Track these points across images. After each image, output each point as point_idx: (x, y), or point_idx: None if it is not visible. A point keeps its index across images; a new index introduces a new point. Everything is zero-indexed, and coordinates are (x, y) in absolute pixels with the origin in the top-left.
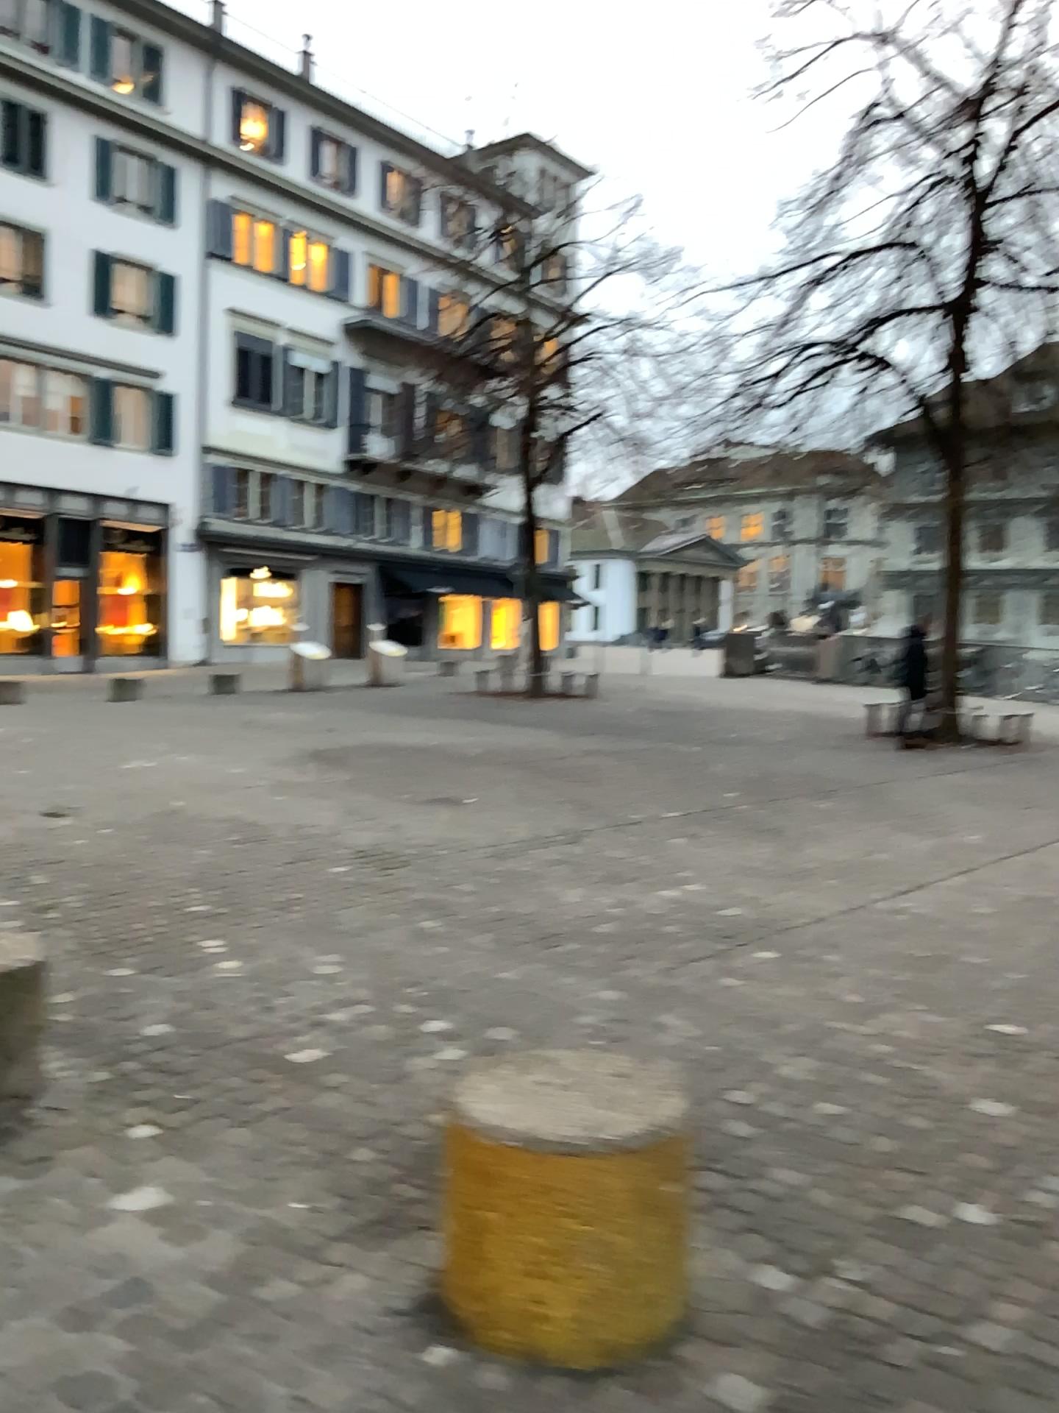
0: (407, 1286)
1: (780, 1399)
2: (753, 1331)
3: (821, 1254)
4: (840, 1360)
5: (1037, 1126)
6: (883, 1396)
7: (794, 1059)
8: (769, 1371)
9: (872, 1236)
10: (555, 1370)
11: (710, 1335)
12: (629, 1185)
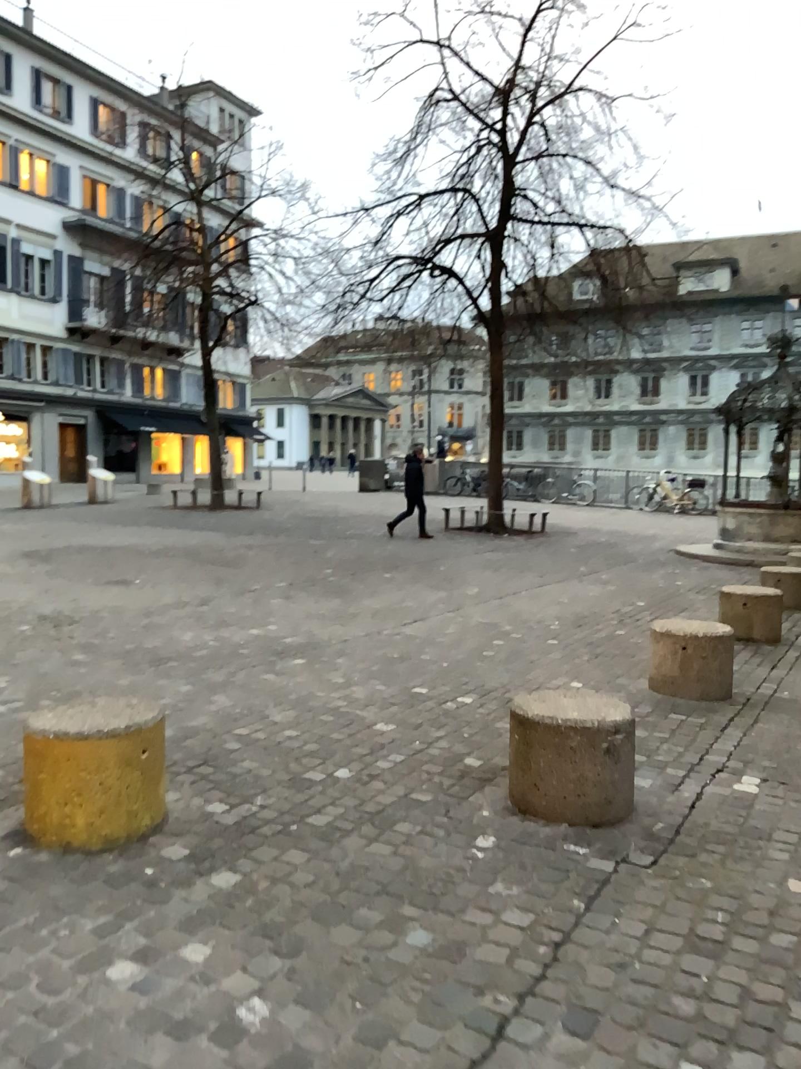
0: (8, 825)
1: (194, 850)
2: (194, 827)
3: (249, 795)
4: (234, 833)
5: (403, 734)
6: (248, 845)
7: (284, 712)
8: (193, 840)
9: (281, 786)
10: (77, 847)
11: (169, 830)
12: (111, 748)
